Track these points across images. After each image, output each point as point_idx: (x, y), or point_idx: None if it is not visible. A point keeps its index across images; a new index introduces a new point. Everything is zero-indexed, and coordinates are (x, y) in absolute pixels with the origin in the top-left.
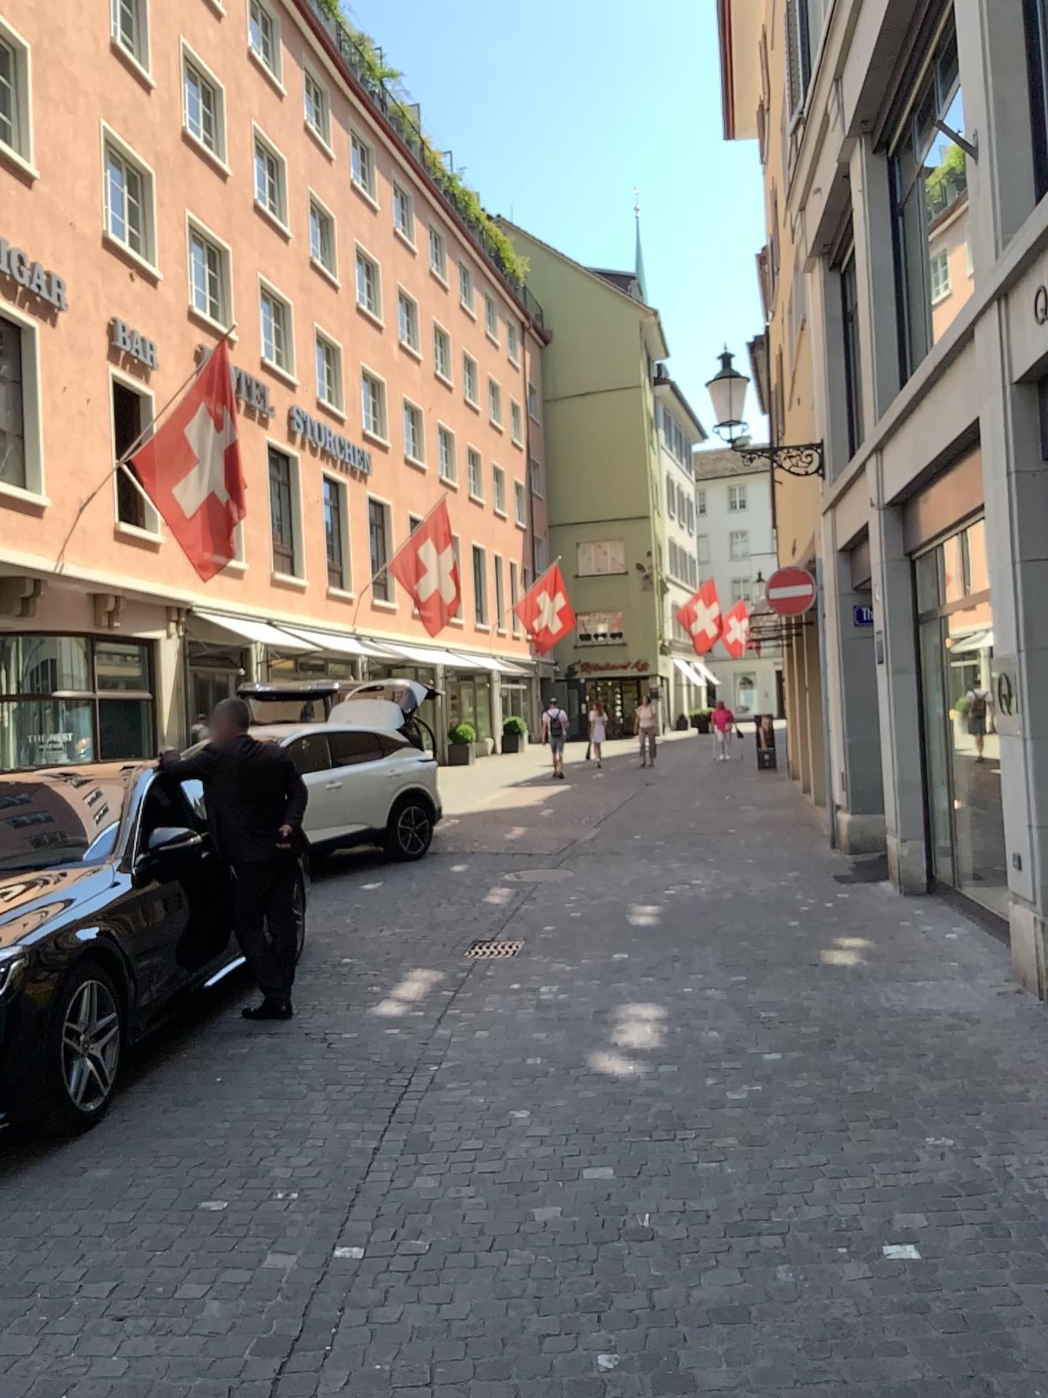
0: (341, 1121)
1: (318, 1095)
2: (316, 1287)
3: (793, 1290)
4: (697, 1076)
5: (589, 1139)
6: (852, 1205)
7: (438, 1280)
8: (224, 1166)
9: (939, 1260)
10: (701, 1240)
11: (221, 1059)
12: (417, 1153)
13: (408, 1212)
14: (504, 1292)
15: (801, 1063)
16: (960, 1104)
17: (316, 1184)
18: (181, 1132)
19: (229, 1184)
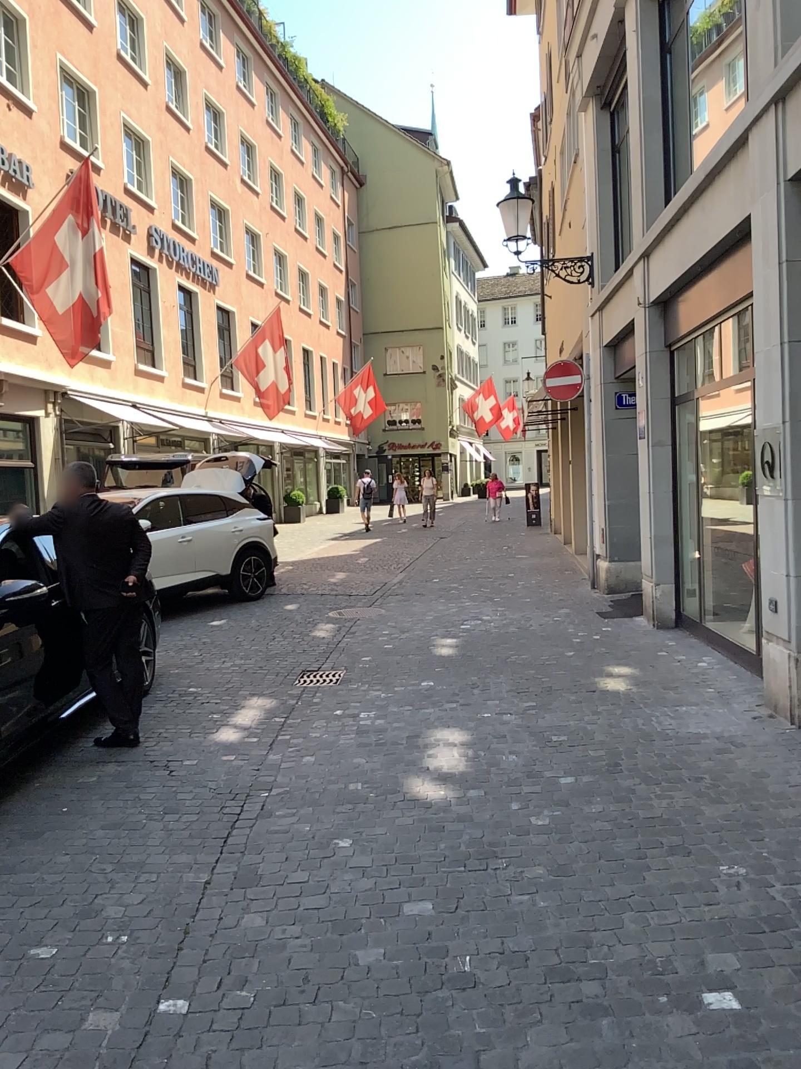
0: (175, 855)
1: (155, 826)
2: (134, 1057)
3: (624, 1056)
4: (502, 802)
5: (408, 872)
6: (666, 946)
7: (261, 1046)
8: (56, 908)
9: (762, 1013)
10: (524, 990)
11: (68, 791)
12: (246, 889)
13: (233, 961)
14: (328, 1061)
15: (596, 789)
16: (747, 832)
17: (145, 927)
18: (19, 870)
19: (59, 929)
